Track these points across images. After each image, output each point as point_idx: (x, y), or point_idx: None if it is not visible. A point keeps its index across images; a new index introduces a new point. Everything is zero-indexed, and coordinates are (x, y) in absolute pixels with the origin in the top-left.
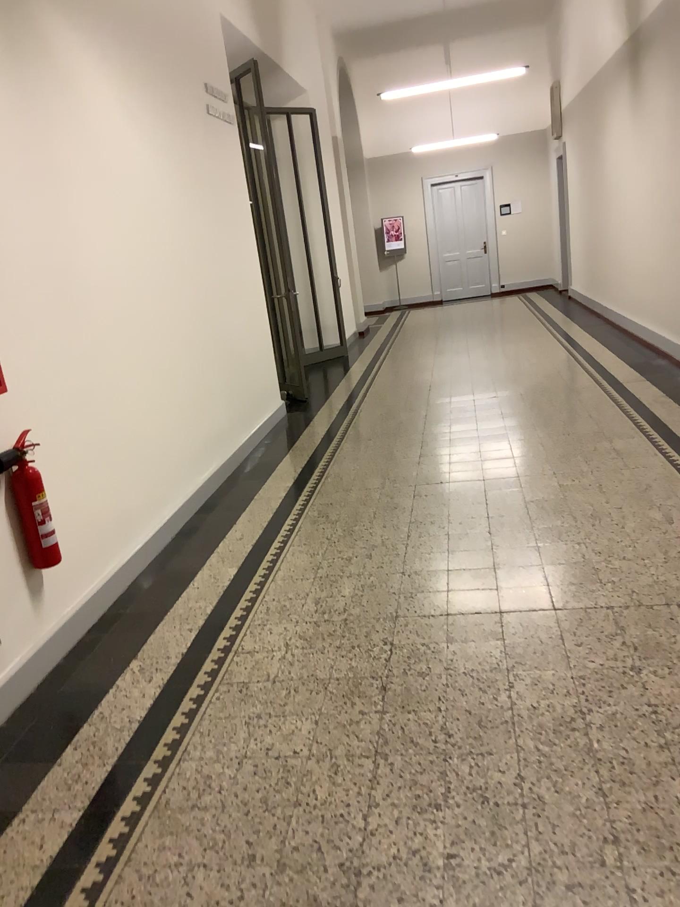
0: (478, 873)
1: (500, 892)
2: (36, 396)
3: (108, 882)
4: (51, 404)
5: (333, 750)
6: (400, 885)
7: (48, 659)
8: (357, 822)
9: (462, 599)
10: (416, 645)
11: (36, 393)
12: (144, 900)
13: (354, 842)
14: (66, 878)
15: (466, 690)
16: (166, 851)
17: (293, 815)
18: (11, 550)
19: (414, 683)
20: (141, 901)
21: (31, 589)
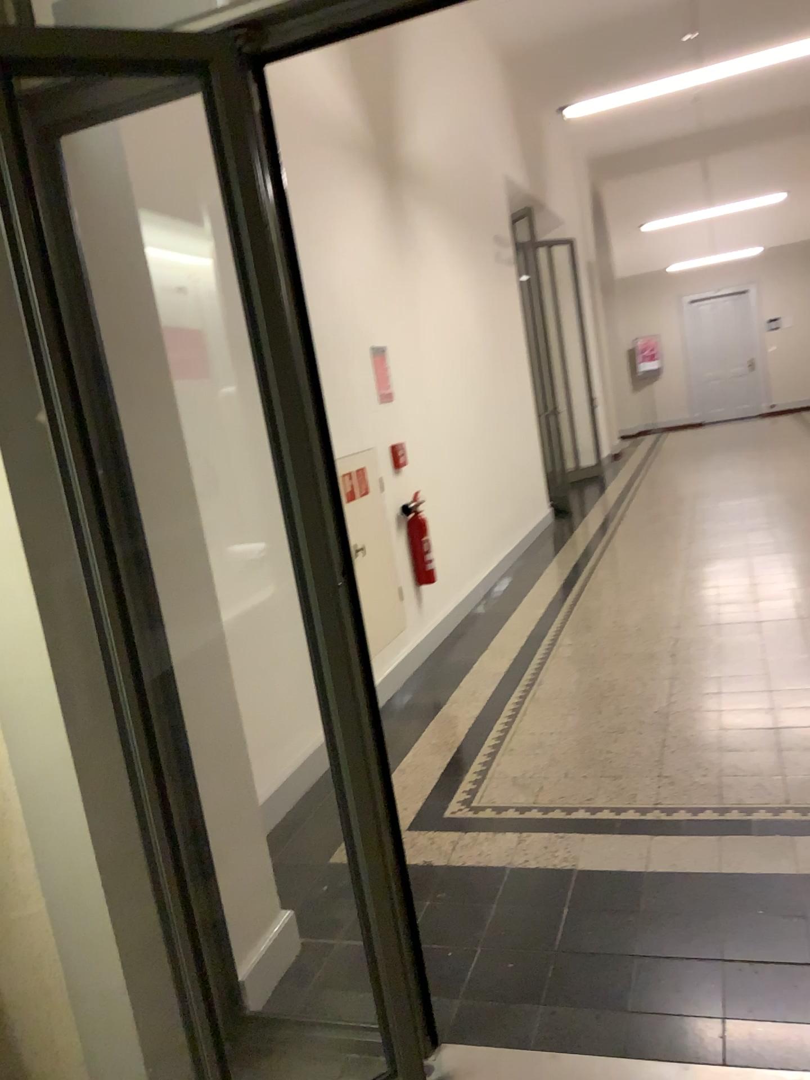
0: (740, 709)
1: (753, 714)
2: (419, 470)
3: (517, 720)
4: (426, 477)
5: (643, 677)
6: (693, 714)
7: (430, 647)
8: (664, 697)
9: (729, 616)
10: (694, 636)
11: (419, 467)
12: (542, 723)
13: (663, 704)
14: (491, 720)
15: (732, 652)
16: (548, 710)
17: (623, 697)
18: (411, 568)
19: (695, 651)
20: (540, 724)
21: (419, 598)
